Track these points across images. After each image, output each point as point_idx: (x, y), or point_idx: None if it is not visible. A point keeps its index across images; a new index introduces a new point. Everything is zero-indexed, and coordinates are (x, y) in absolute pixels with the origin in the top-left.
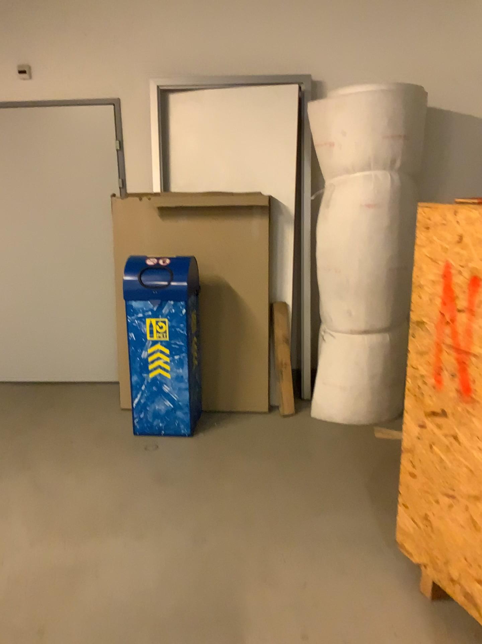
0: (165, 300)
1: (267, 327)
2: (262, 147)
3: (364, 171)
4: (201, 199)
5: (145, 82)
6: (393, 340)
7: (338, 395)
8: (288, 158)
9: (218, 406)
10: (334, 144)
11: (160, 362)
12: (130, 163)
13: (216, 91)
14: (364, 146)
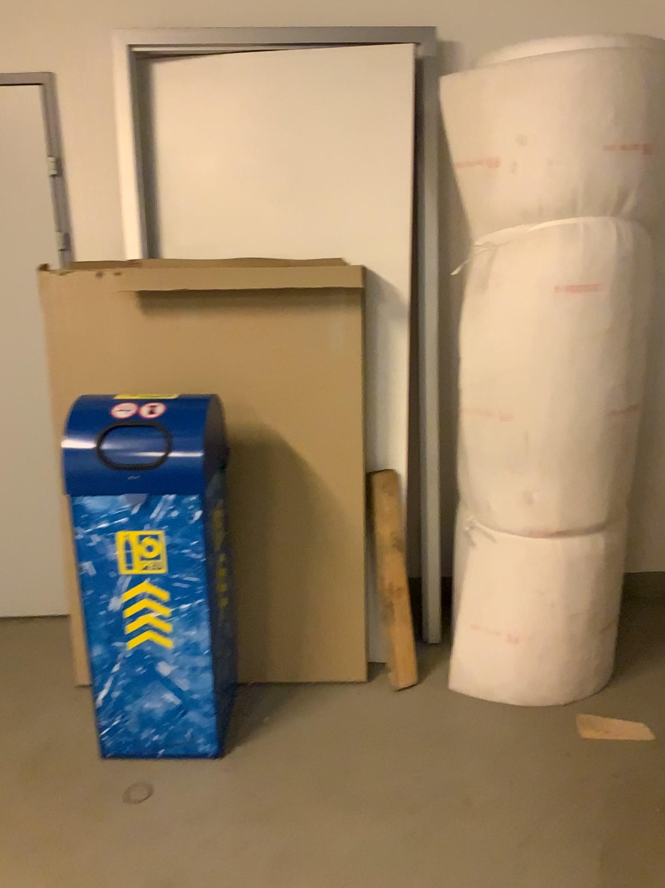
0: (156, 495)
1: (361, 524)
2: (342, 168)
3: (563, 217)
4: (225, 274)
5: (102, 36)
6: (608, 546)
7: (503, 653)
8: (396, 191)
9: (268, 676)
10: (501, 160)
11: (150, 621)
12: (78, 201)
13: (248, 56)
14: (565, 164)
